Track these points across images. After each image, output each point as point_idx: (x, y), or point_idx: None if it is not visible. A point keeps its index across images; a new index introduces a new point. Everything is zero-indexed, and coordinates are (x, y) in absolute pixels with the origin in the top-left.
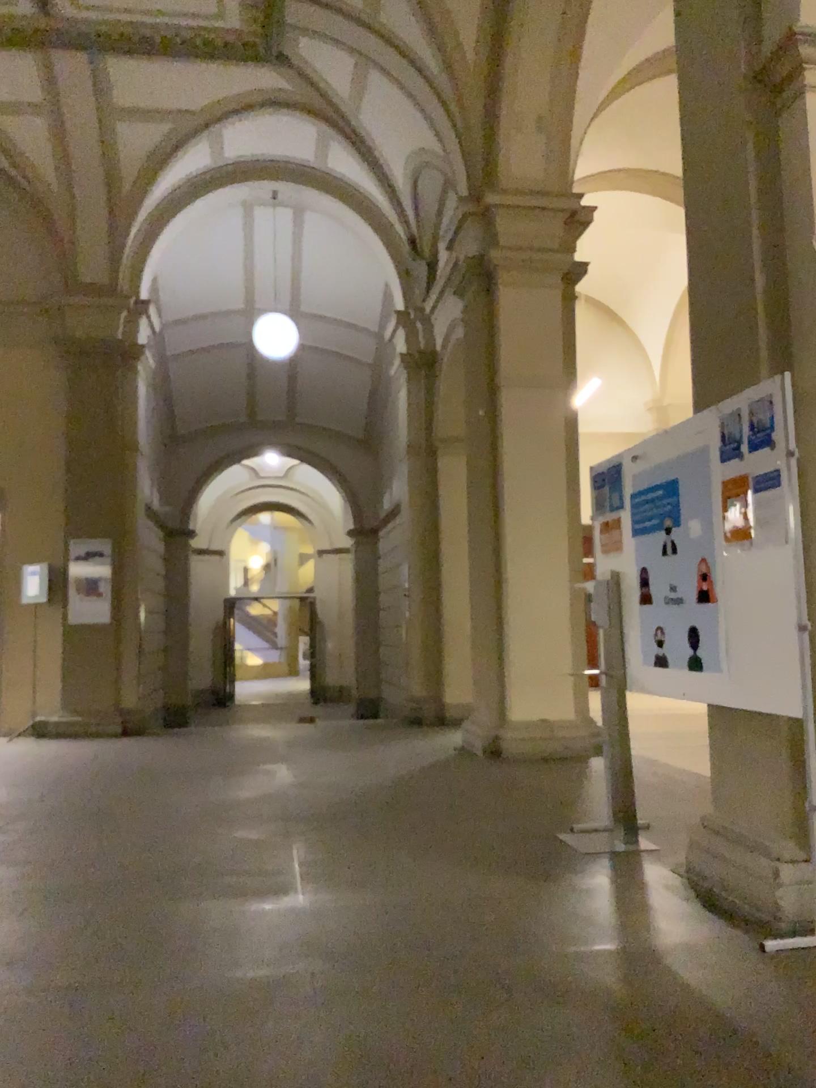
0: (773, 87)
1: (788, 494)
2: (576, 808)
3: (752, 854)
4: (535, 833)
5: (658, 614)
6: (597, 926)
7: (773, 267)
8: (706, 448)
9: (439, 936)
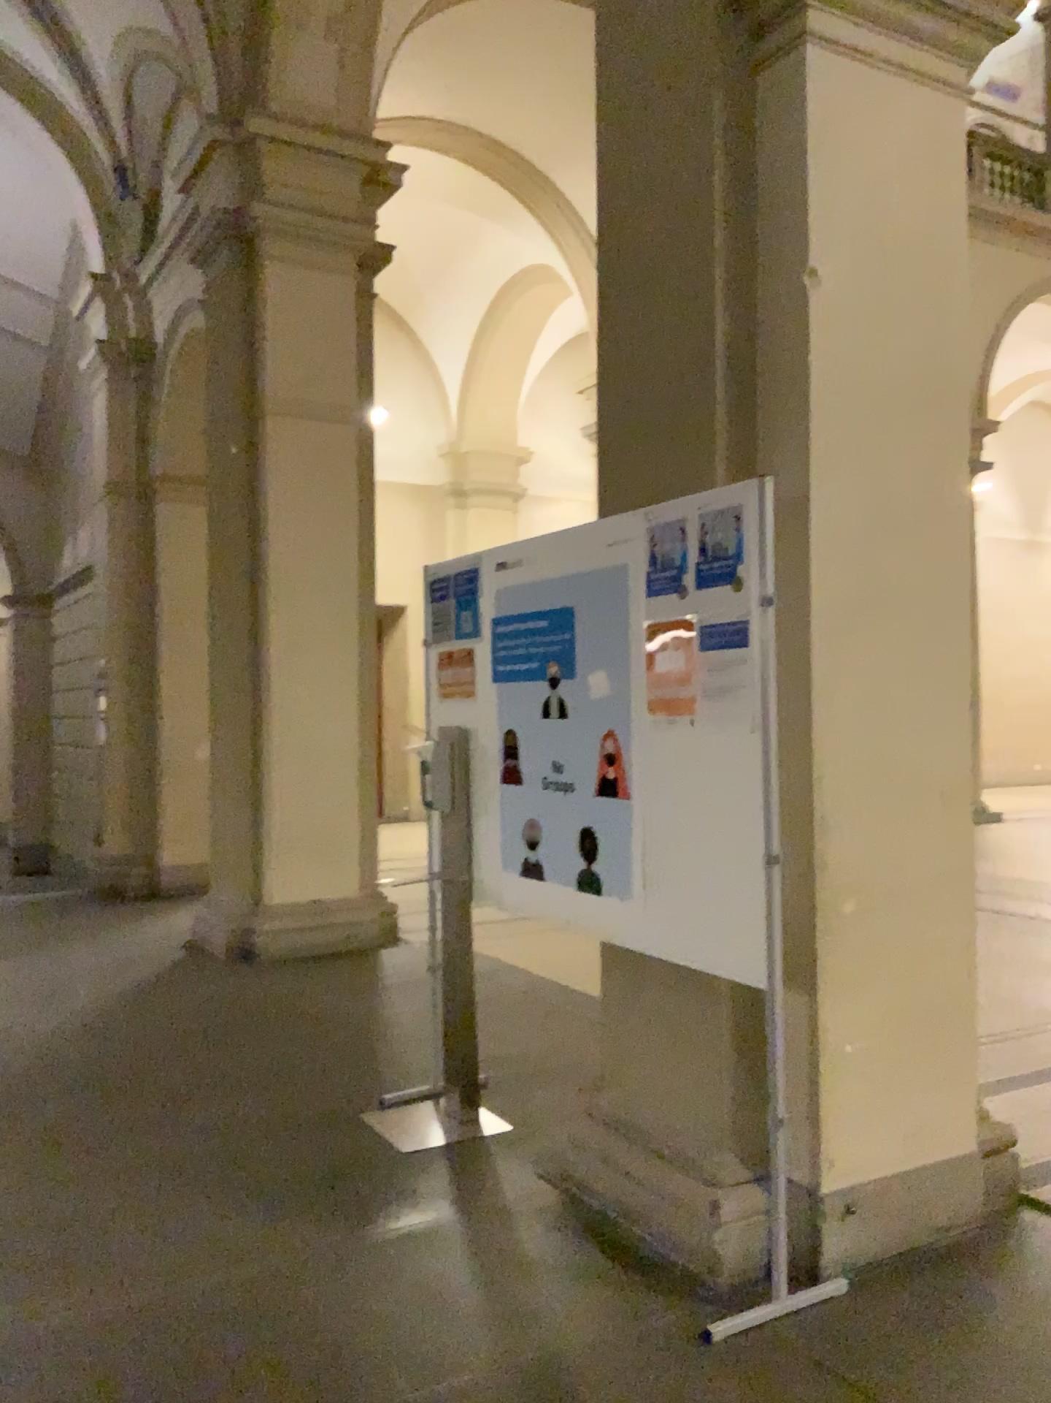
0: (752, 29)
1: (754, 657)
2: (380, 1059)
3: (672, 1172)
4: (329, 1118)
5: (528, 800)
6: (460, 1319)
7: (741, 309)
8: (623, 569)
9: (210, 1393)
